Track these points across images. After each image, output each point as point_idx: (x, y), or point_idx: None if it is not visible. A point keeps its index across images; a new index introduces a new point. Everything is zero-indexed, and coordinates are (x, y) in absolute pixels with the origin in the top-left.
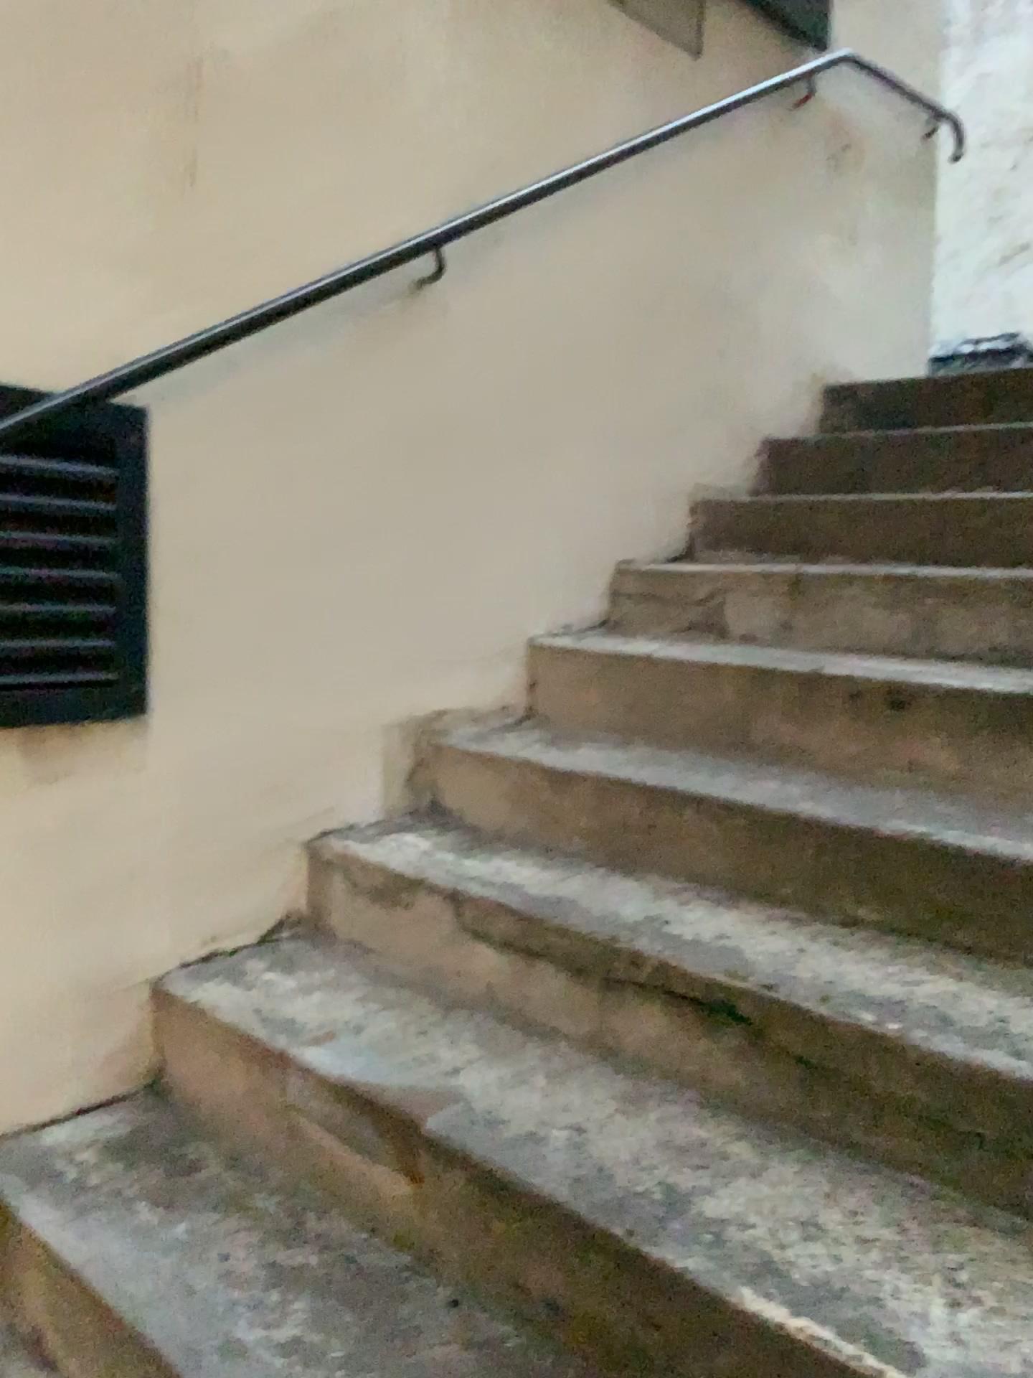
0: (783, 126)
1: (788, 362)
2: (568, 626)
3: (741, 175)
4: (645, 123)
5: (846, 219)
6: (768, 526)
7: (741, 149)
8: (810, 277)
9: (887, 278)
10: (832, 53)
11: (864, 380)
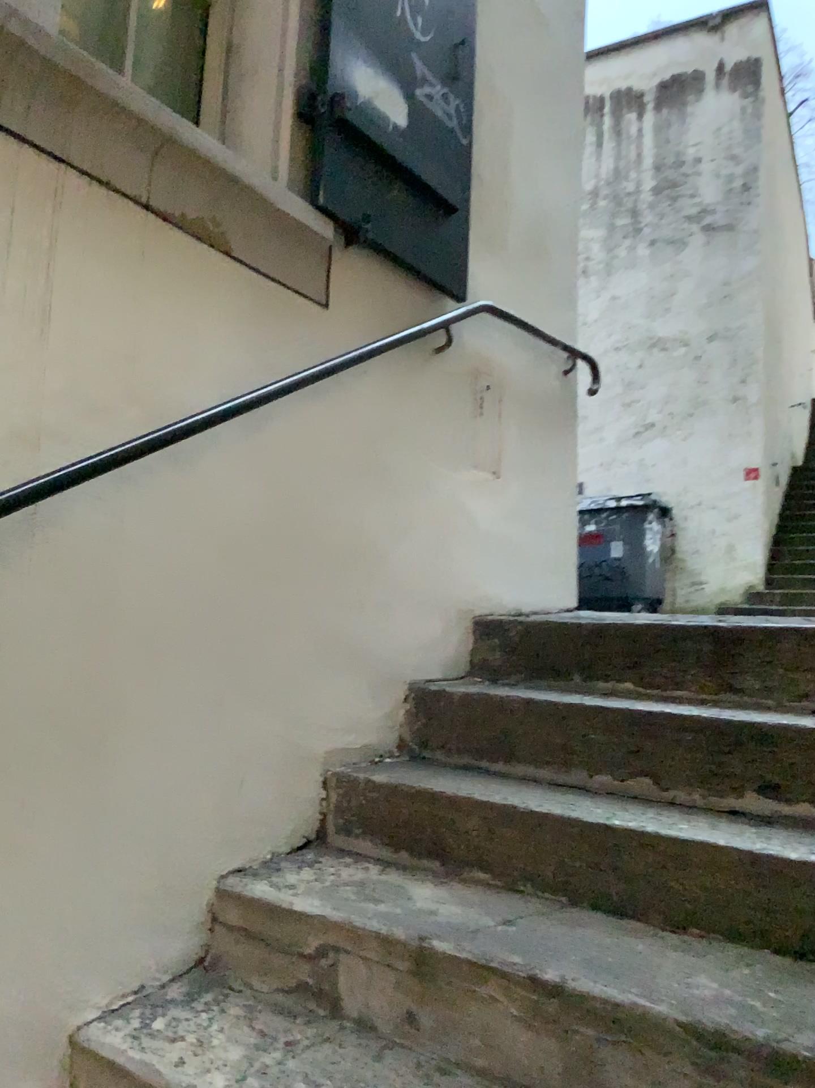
0: (425, 370)
1: (438, 599)
2: (145, 989)
3: (378, 420)
4: (260, 375)
5: (494, 451)
6: (406, 822)
7: (377, 396)
8: (458, 510)
9: (536, 500)
10: (472, 304)
11: (519, 601)
